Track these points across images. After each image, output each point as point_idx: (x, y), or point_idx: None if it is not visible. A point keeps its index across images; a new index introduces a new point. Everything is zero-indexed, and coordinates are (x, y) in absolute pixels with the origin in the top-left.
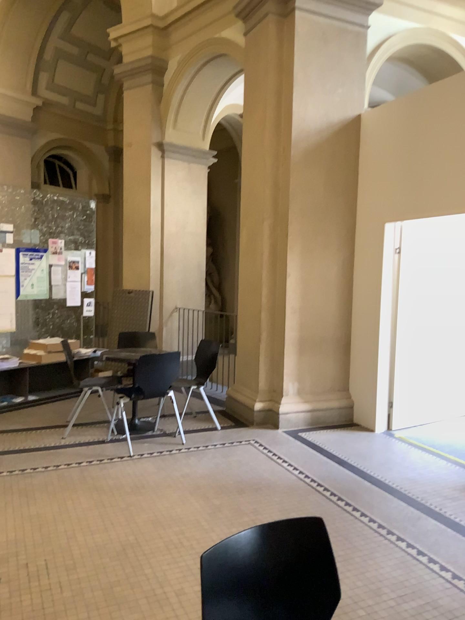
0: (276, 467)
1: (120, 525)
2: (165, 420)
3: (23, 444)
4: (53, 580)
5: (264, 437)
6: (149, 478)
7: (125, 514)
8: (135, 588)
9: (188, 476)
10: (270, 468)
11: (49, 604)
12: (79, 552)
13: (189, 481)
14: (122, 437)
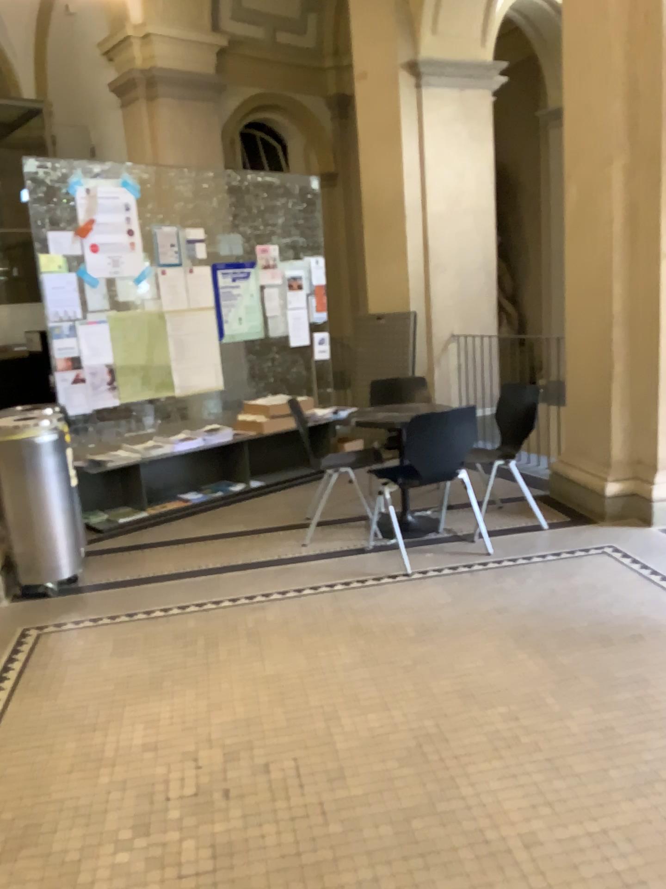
0: (663, 596)
1: (409, 700)
2: (455, 514)
3: (248, 557)
4: (311, 802)
5: (629, 541)
6: (444, 616)
7: (414, 681)
8: (450, 829)
9: (509, 612)
10: (652, 599)
11: (308, 850)
12: (348, 750)
13: (513, 621)
14: (393, 544)
